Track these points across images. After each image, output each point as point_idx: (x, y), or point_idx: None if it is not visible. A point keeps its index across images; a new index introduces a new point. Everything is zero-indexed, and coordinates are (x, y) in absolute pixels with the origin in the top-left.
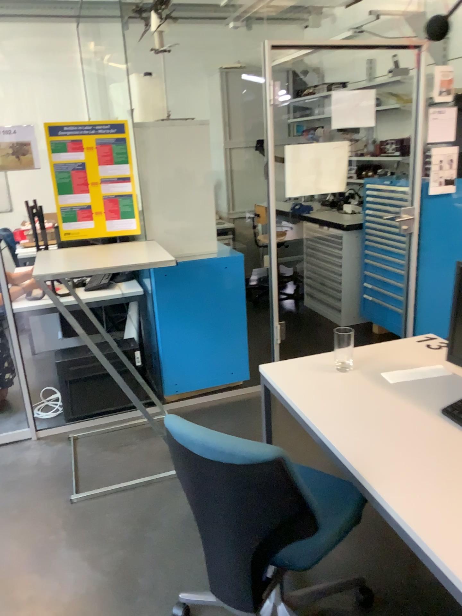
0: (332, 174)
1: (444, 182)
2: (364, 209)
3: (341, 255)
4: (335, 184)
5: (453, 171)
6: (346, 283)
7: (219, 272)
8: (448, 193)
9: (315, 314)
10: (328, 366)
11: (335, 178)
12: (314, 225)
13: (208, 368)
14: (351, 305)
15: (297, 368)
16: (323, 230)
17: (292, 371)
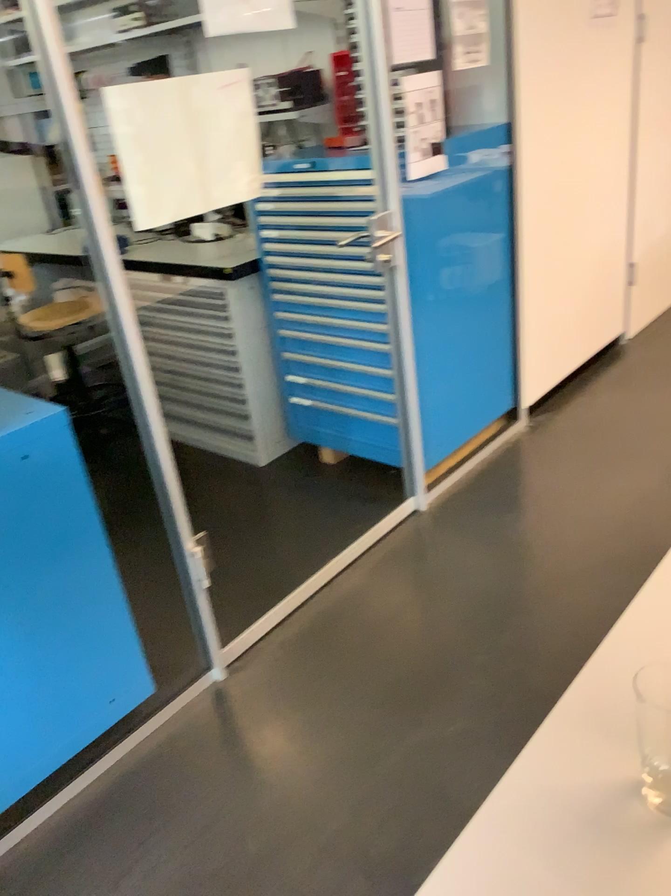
0: (230, 157)
1: (427, 149)
2: (255, 229)
3: (223, 330)
4: (240, 180)
5: (439, 124)
6: (247, 384)
7: (5, 472)
8: (438, 171)
9: (194, 453)
10: (602, 798)
11: (238, 166)
12: (147, 278)
13: (46, 715)
14: (265, 423)
15: (528, 861)
16: (170, 285)
17: (528, 889)
